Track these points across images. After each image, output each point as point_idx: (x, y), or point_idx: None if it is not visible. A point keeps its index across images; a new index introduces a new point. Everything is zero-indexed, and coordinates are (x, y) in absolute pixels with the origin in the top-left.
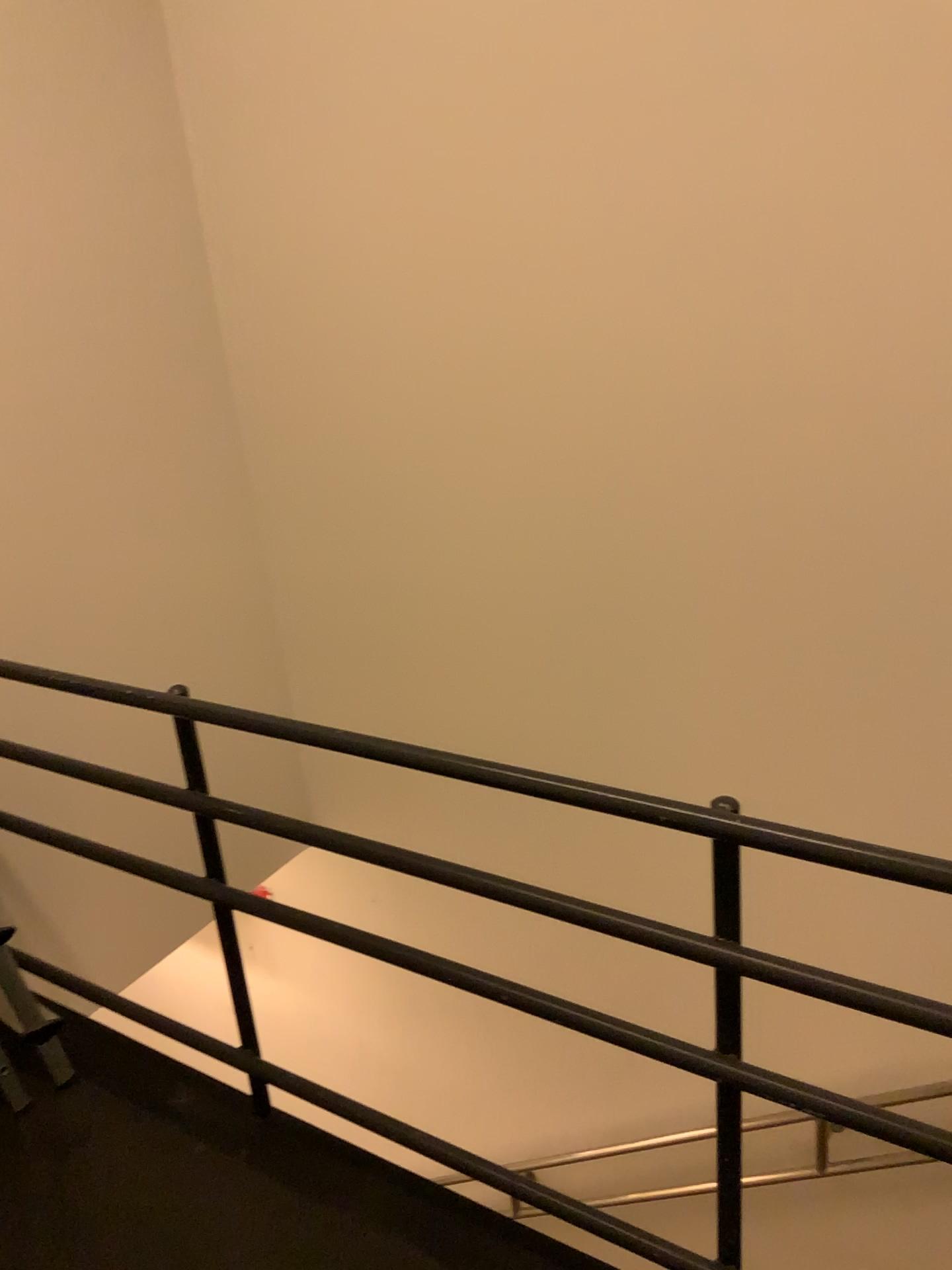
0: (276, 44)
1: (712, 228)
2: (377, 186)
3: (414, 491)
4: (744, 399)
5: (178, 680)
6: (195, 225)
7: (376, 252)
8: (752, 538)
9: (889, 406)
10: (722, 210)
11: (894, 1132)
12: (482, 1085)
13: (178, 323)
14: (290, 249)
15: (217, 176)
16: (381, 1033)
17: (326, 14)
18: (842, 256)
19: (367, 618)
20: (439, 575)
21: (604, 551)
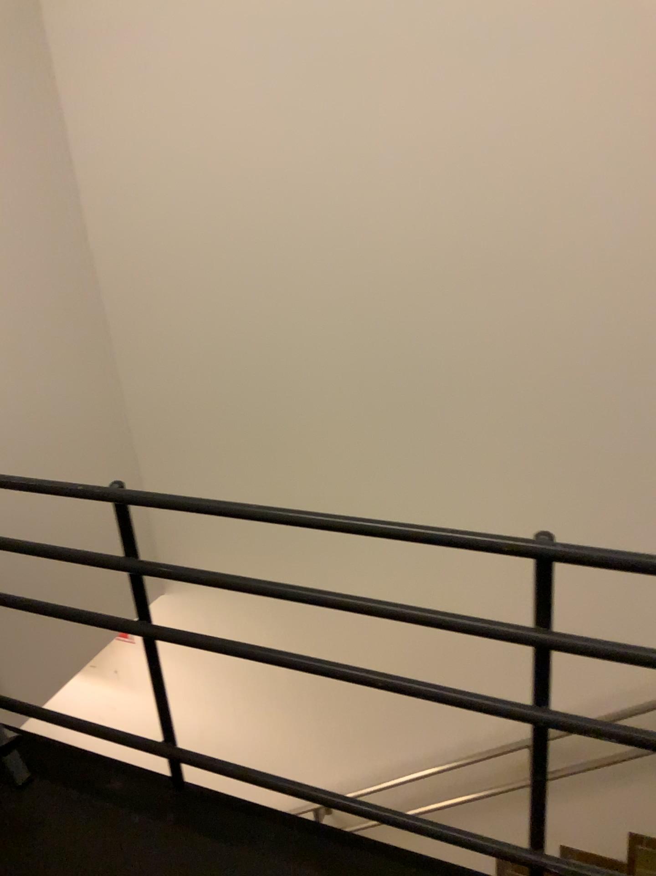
0: (126, 21)
1: (449, 153)
2: (207, 124)
3: (237, 338)
4: (472, 268)
5: (69, 481)
6: (67, 151)
7: (206, 170)
8: (478, 361)
9: (569, 271)
10: (456, 141)
11: None
12: (293, 748)
13: (58, 221)
14: (141, 168)
15: (83, 115)
16: (217, 720)
17: (165, 1)
18: (537, 172)
19: (204, 428)
20: (256, 396)
21: (376, 374)
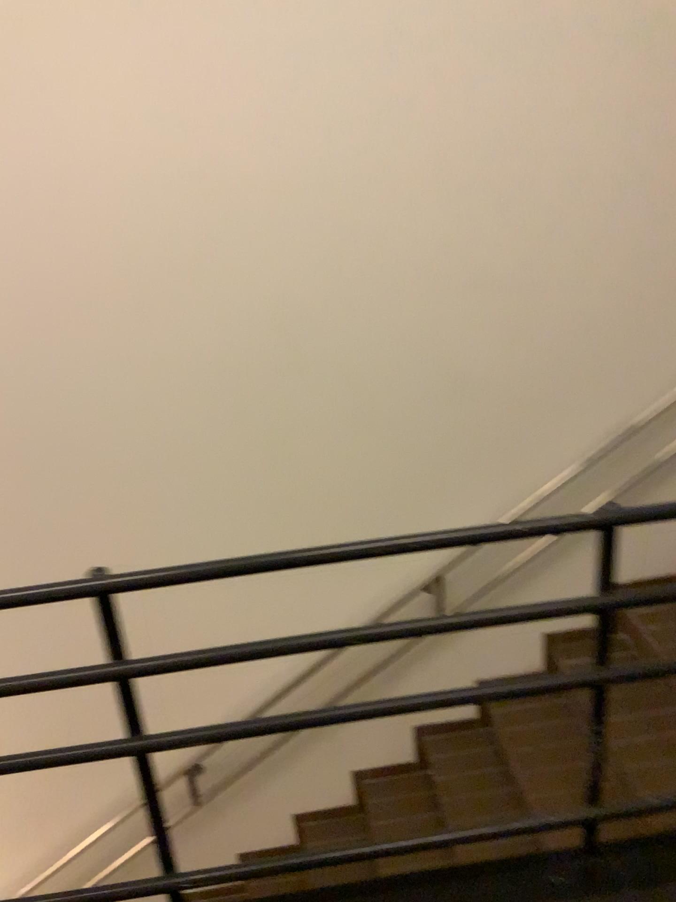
0: None
1: None
2: None
3: None
4: (31, 305)
5: None
6: None
7: None
8: (60, 399)
9: (130, 299)
10: None
11: (242, 731)
12: None
13: None
14: None
15: None
16: None
17: None
18: (77, 204)
19: None
20: None
21: None
